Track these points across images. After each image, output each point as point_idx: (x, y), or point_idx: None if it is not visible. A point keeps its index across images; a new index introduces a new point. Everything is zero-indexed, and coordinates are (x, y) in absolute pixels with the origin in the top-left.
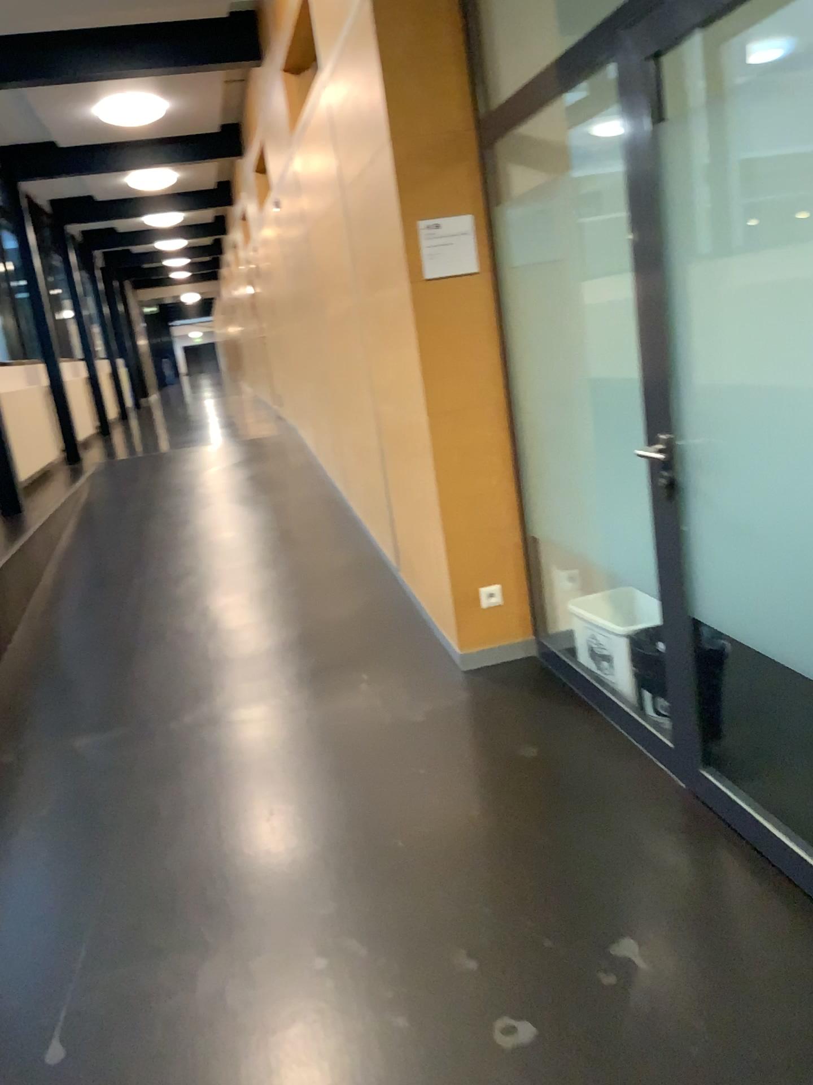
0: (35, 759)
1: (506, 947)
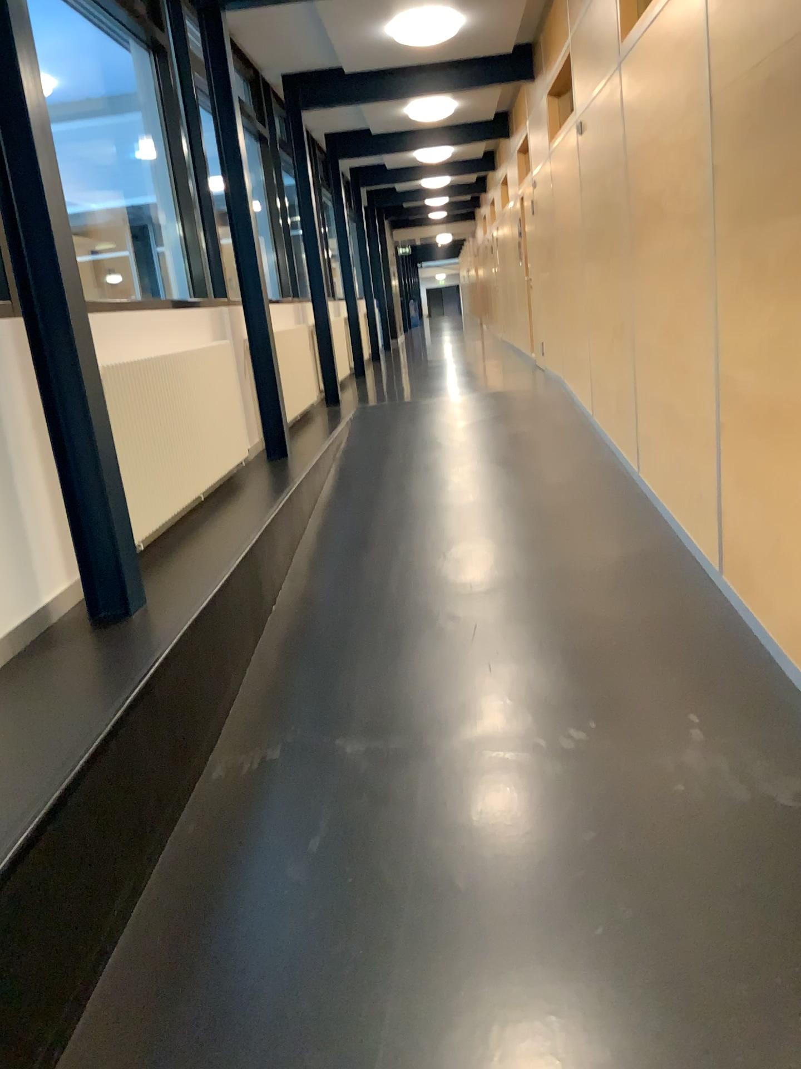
0: (304, 769)
1: None
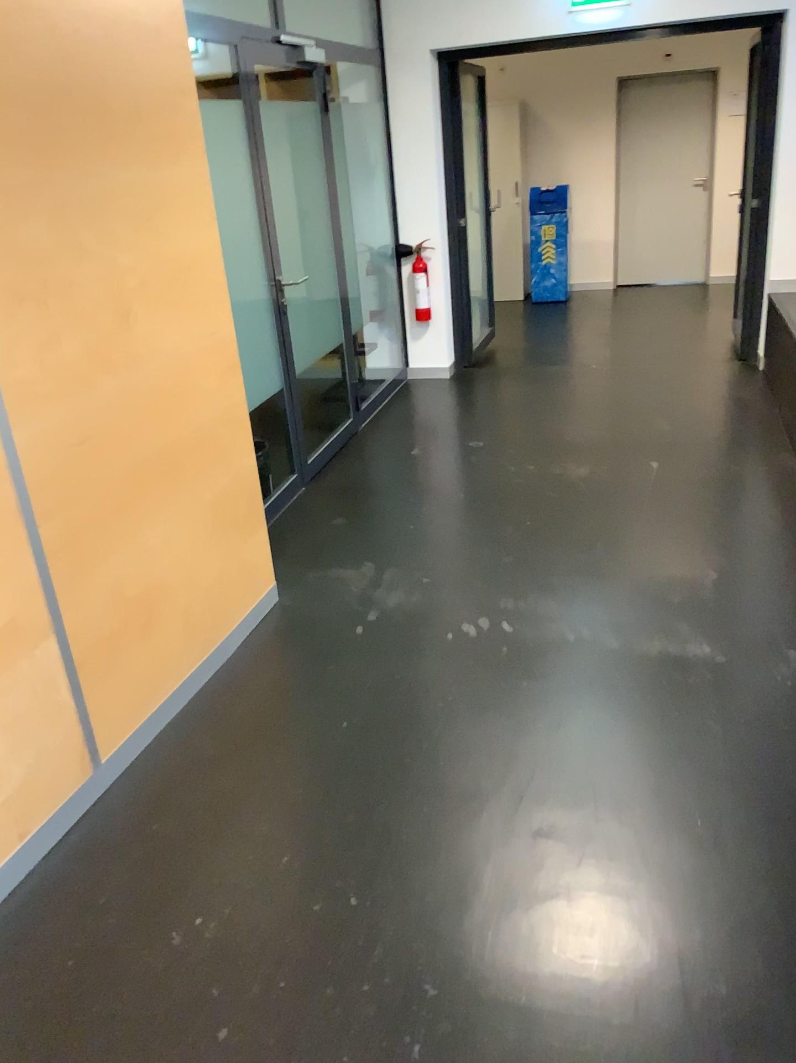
0: (746, 624)
1: (458, 453)
